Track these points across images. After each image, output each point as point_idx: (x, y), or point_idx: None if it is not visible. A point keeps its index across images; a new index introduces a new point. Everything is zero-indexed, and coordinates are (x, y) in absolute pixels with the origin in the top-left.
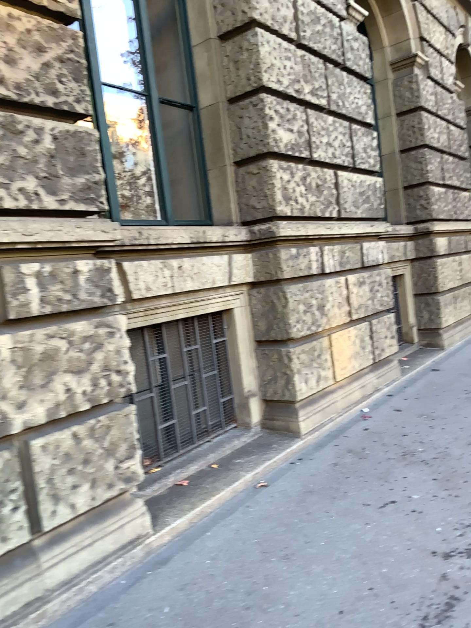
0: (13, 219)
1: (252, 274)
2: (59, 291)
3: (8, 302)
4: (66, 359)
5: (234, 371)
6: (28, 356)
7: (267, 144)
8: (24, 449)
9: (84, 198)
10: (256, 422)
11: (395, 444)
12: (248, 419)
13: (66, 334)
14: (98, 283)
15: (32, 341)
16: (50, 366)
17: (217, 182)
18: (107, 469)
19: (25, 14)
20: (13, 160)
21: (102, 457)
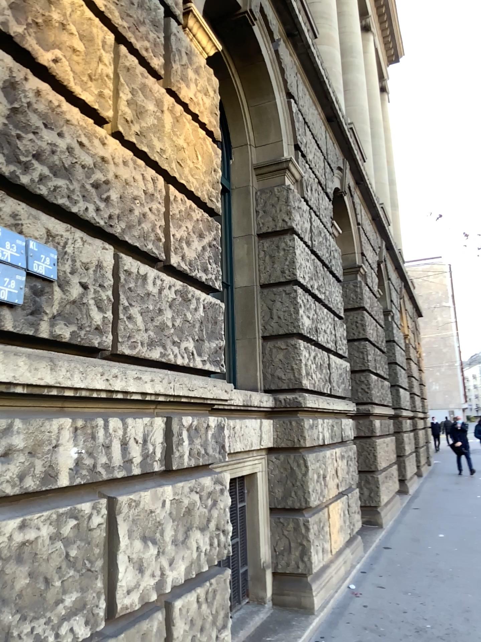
0: (178, 373)
1: (275, 441)
2: (197, 444)
3: (171, 453)
4: (197, 514)
5: (252, 539)
6: (178, 508)
7: (293, 325)
8: (169, 610)
9: (211, 359)
10: (269, 596)
11: (407, 621)
12: (260, 592)
13: (198, 488)
14: (216, 440)
15: (180, 493)
16: (188, 520)
17: (245, 351)
18: (212, 639)
19: (194, 204)
20: (180, 321)
21: (210, 624)
